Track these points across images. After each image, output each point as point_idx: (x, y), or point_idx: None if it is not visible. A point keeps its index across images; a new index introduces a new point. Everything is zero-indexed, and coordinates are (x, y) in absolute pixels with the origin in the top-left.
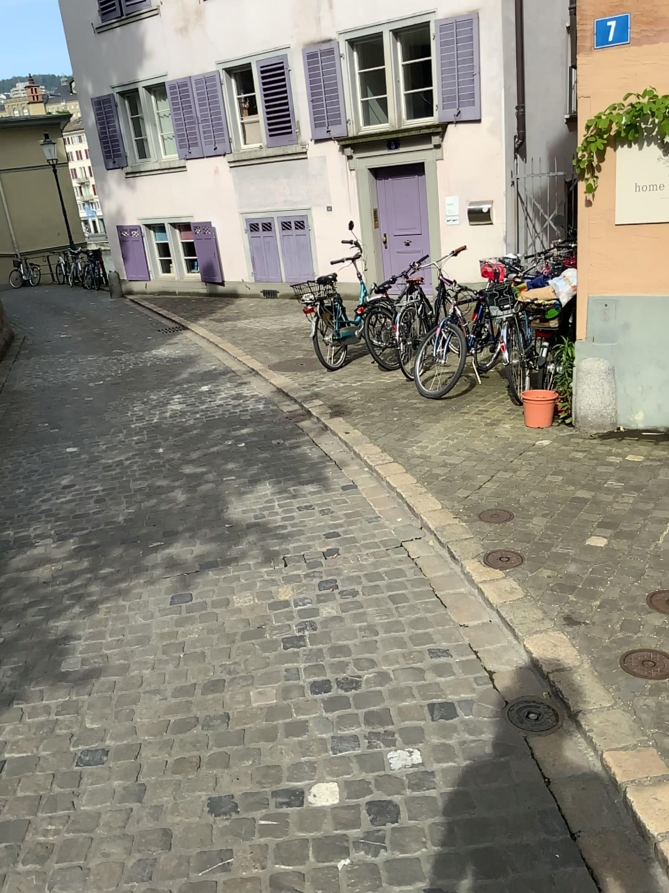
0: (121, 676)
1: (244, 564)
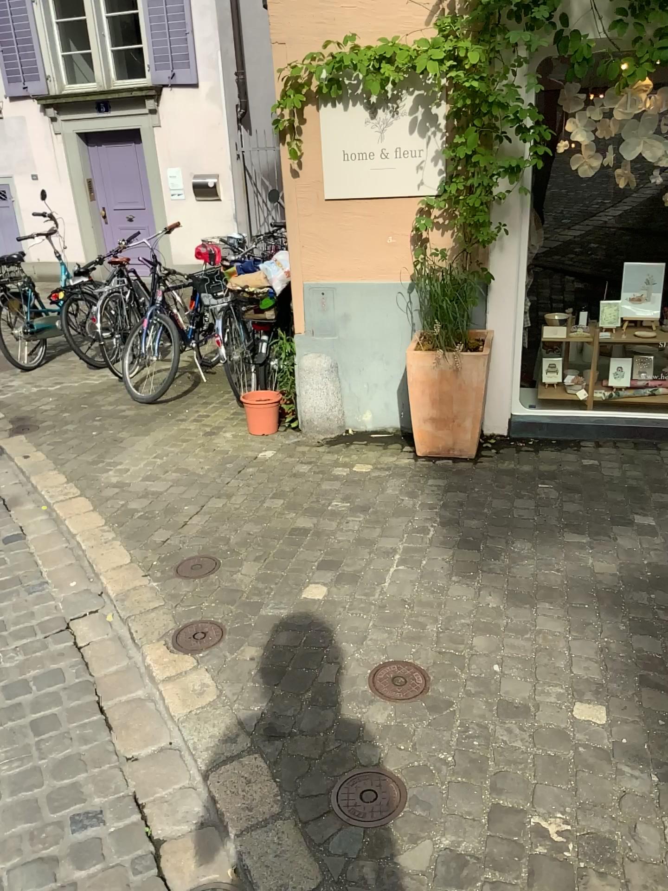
0: None
1: None
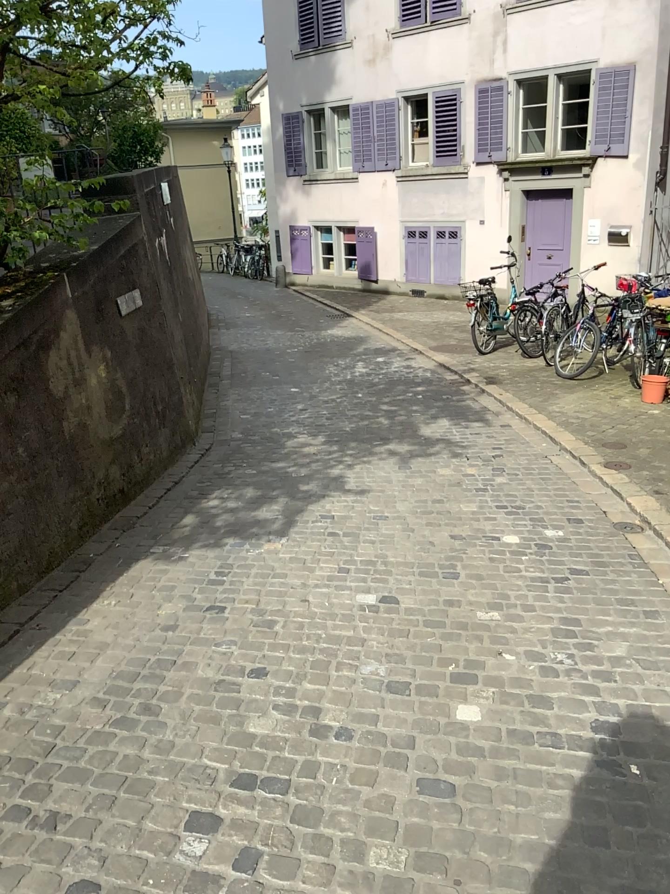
0: (384, 492)
1: (442, 455)
